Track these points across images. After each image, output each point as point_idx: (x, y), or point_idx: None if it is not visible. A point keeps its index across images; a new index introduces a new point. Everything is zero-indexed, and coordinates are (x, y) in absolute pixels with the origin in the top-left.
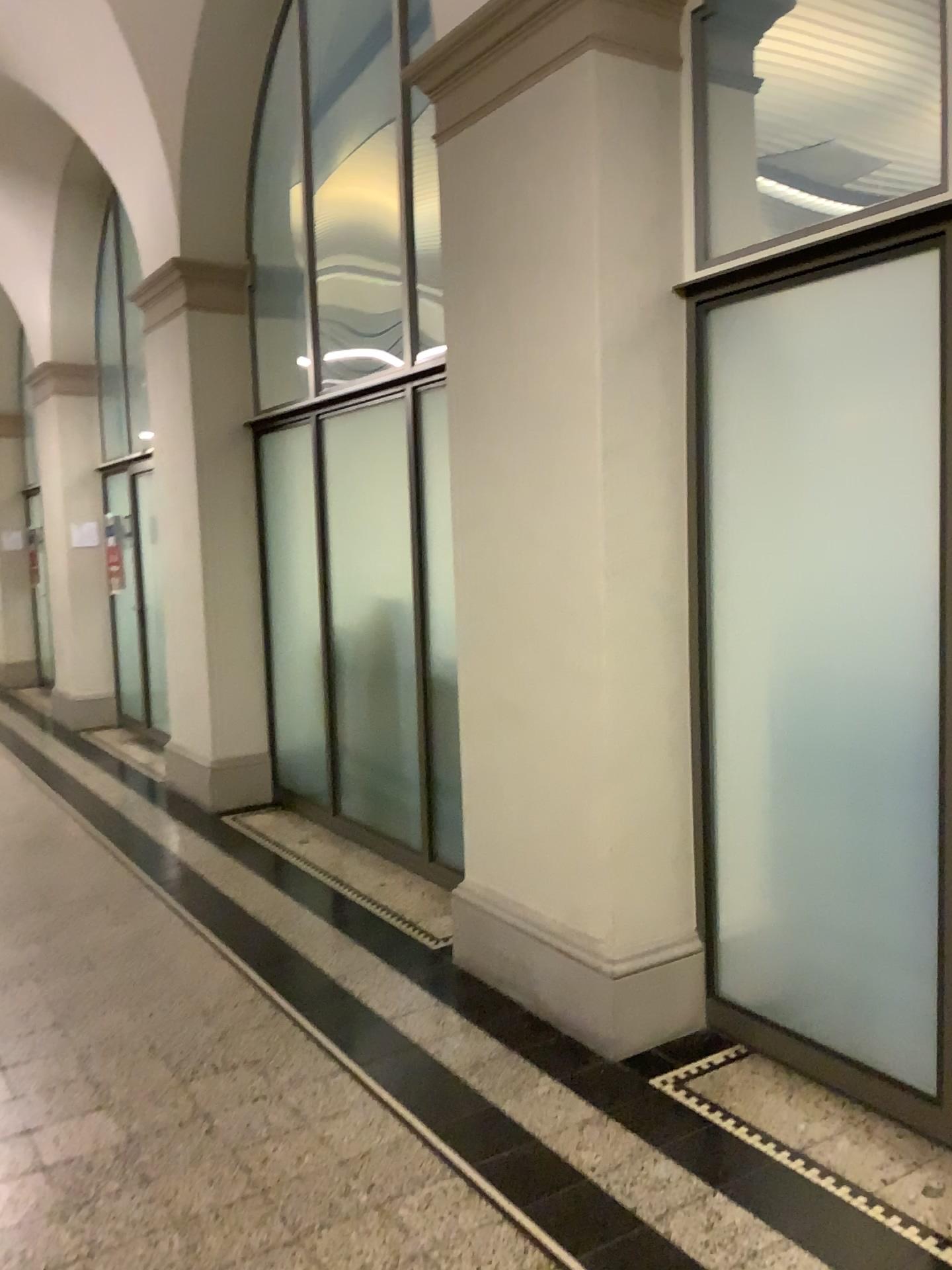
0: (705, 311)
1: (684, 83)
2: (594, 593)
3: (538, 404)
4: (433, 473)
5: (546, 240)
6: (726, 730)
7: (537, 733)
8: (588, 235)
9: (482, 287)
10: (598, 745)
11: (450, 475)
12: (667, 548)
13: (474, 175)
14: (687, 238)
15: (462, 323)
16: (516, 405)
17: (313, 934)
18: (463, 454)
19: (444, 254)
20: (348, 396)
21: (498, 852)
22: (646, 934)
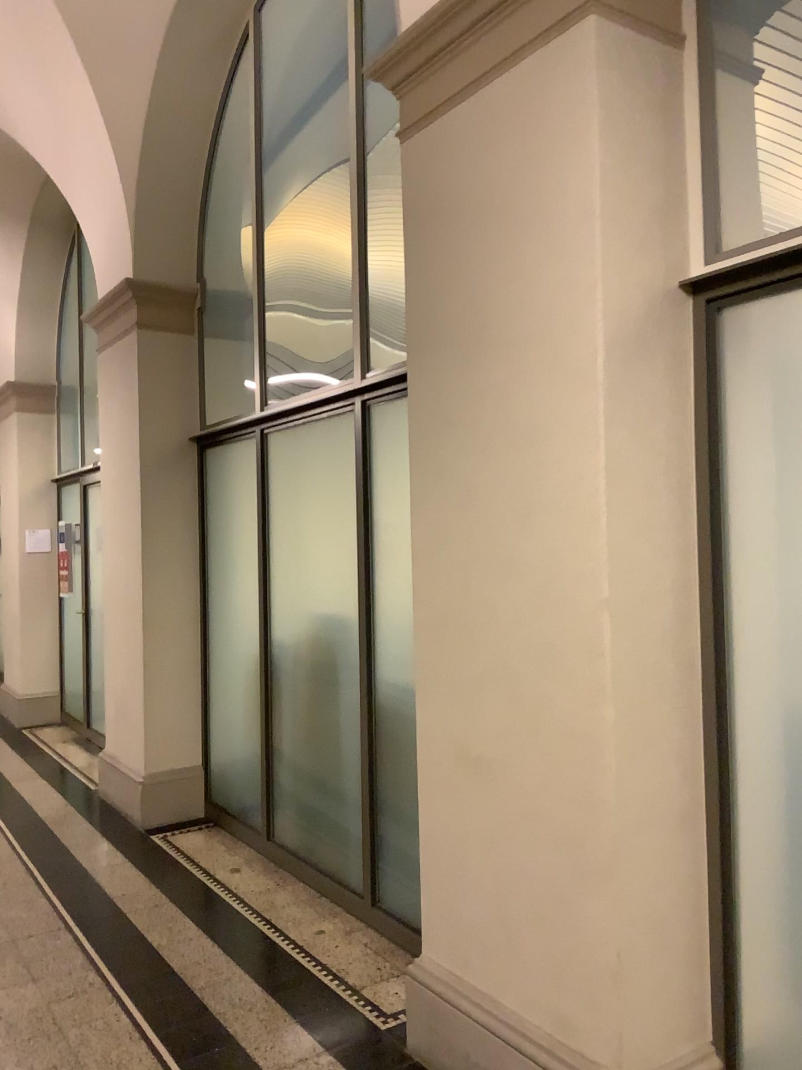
0: (712, 313)
1: (689, 63)
2: (592, 634)
3: (522, 414)
4: (383, 489)
5: (533, 231)
6: (749, 799)
7: (518, 794)
8: (585, 224)
9: (453, 288)
10: (598, 818)
11: (408, 492)
12: (677, 580)
13: (445, 169)
14: (694, 230)
15: (429, 328)
16: (494, 414)
17: (245, 1003)
18: (427, 470)
19: (408, 256)
20: (293, 411)
21: (464, 928)
22: (660, 1058)
